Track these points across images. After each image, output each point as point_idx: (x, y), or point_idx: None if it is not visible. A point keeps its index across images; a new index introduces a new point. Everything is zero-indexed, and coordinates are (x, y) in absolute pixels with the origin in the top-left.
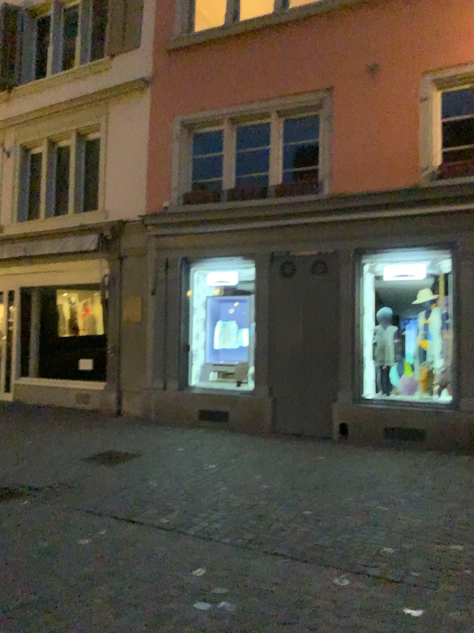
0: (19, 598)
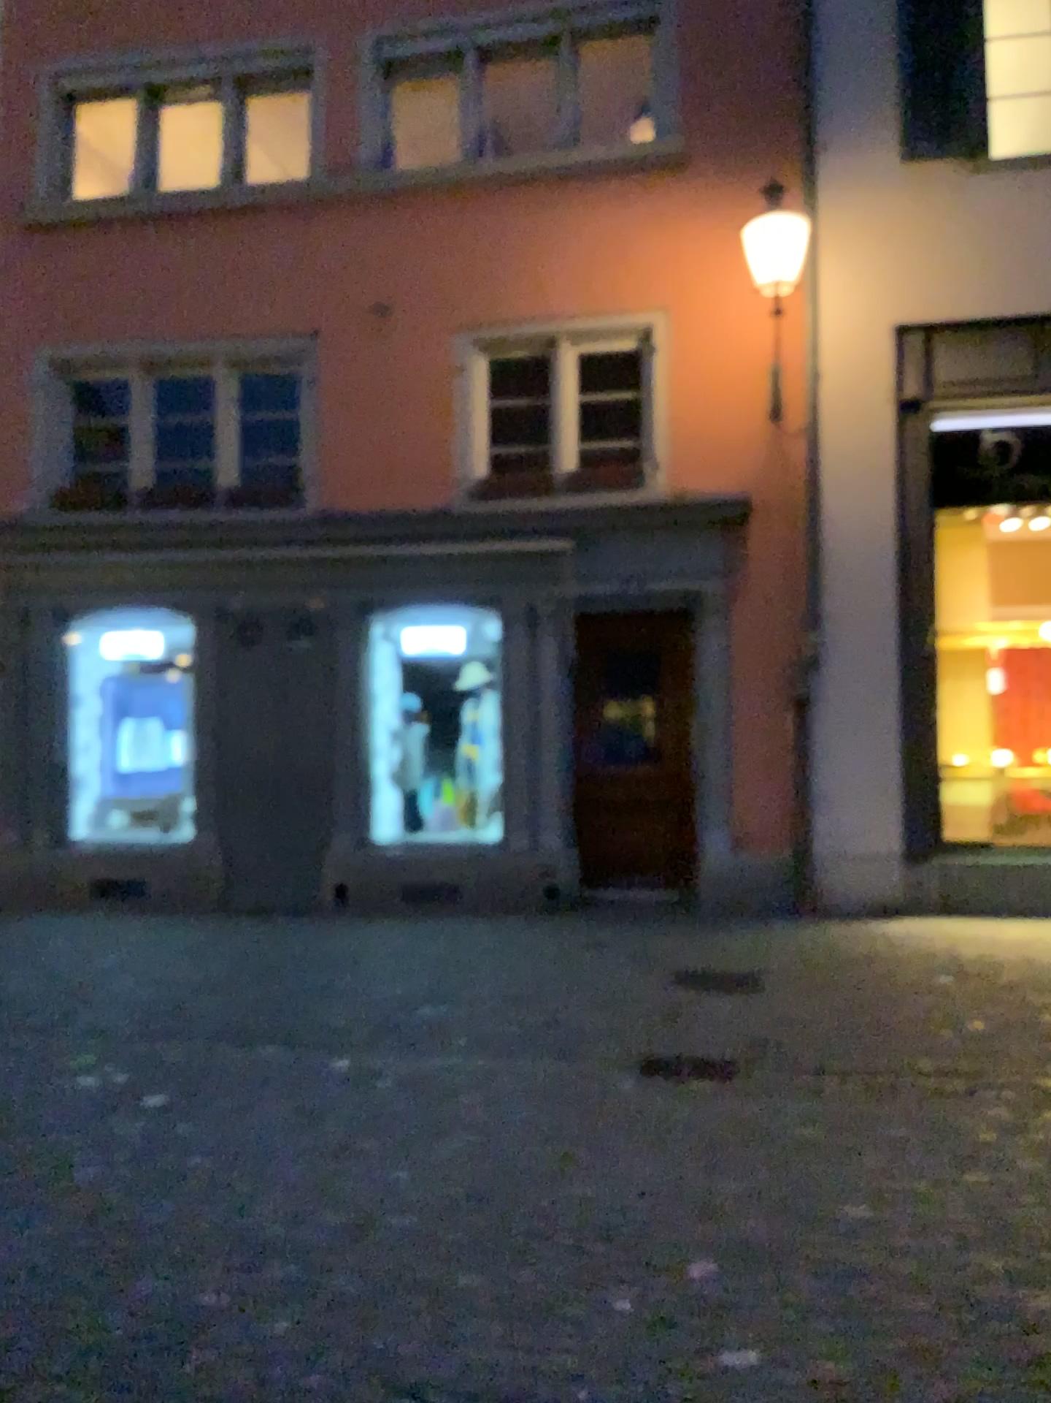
0: None
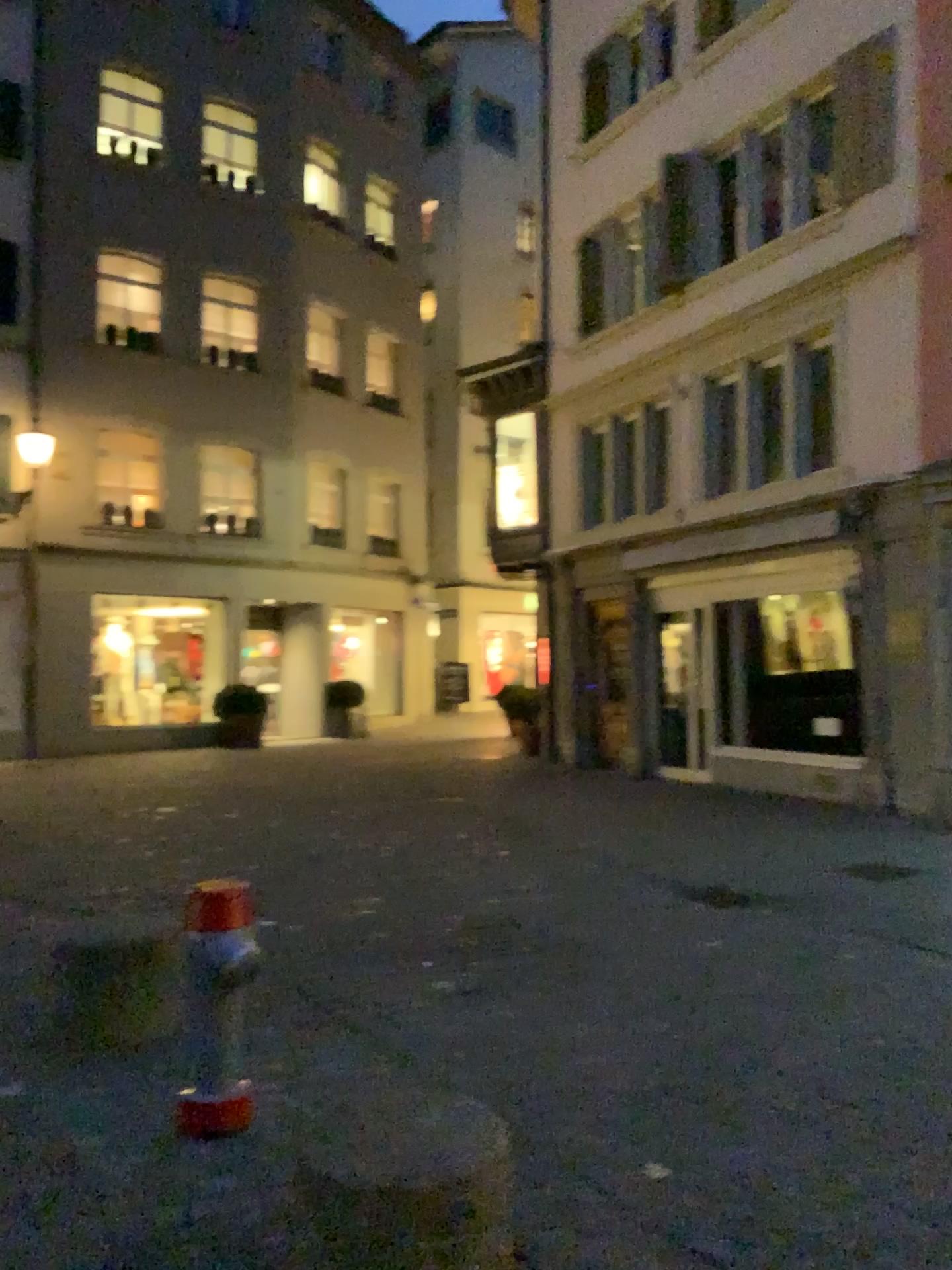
0: (779, 986)
